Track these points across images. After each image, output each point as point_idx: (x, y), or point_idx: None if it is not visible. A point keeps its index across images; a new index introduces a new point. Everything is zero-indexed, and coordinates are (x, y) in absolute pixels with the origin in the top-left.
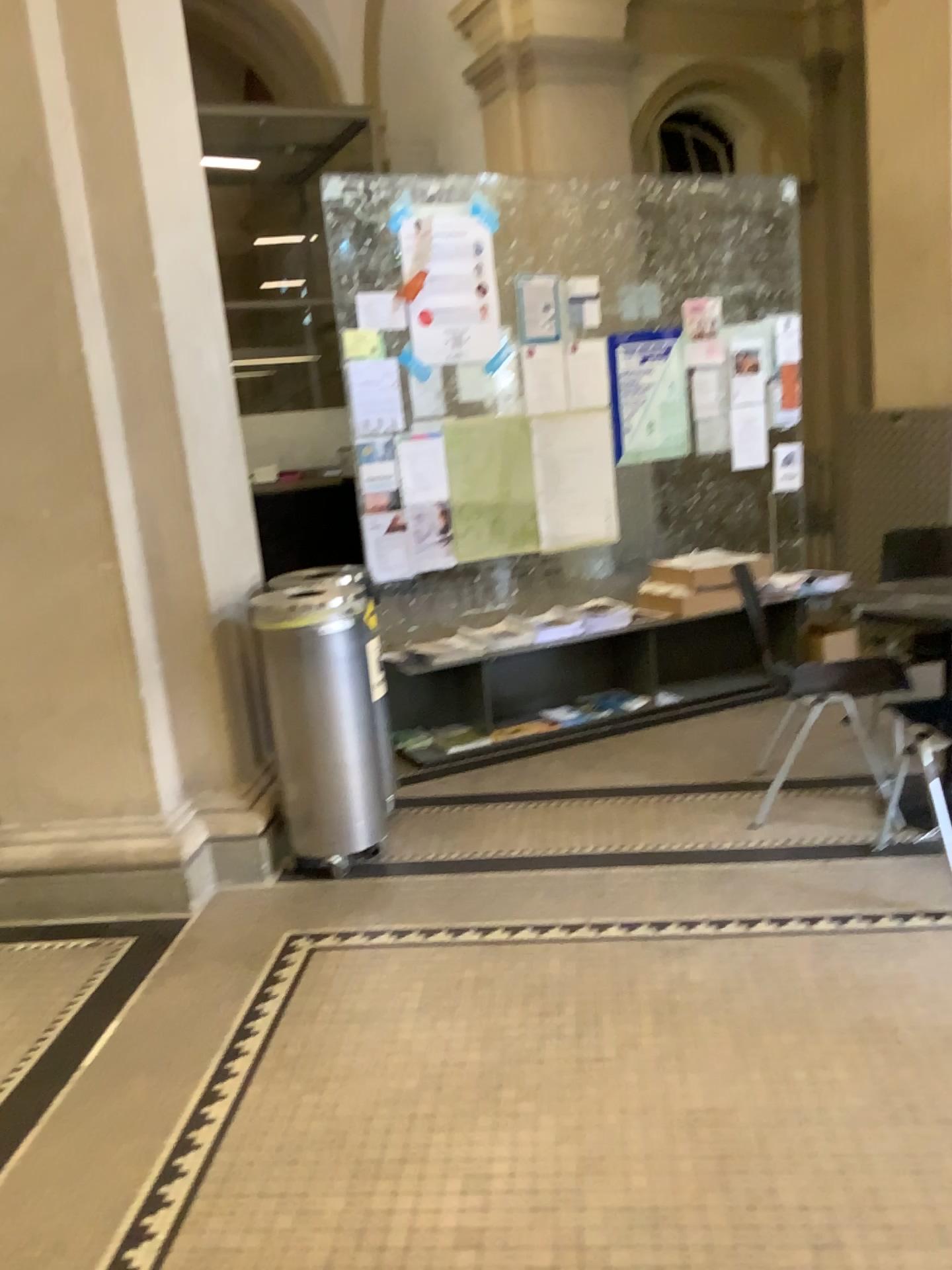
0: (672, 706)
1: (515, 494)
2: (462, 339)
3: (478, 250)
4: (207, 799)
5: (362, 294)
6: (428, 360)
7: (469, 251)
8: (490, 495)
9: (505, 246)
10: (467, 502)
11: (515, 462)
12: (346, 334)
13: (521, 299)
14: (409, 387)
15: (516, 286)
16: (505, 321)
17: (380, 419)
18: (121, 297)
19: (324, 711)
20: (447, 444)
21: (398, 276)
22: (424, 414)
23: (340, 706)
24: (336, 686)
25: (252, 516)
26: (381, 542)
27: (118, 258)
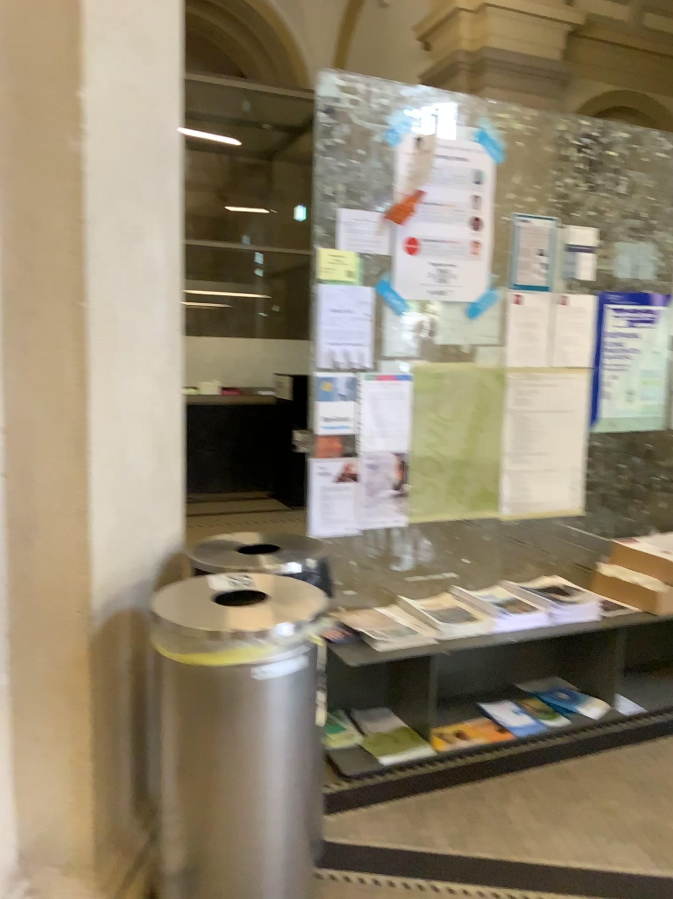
0: (639, 718)
1: (482, 451)
2: (449, 274)
3: (479, 179)
4: (56, 880)
5: (347, 208)
6: (410, 293)
7: (468, 178)
8: (455, 450)
9: (504, 181)
10: (430, 455)
11: (487, 416)
12: (322, 251)
13: (514, 241)
14: (385, 319)
15: (510, 226)
16: (495, 261)
17: (349, 351)
18: (29, 120)
19: (250, 792)
20: (417, 389)
21: (390, 194)
22: (396, 352)
23: (276, 783)
24: (275, 754)
25: (184, 457)
26: (331, 490)
27: (31, 60)
